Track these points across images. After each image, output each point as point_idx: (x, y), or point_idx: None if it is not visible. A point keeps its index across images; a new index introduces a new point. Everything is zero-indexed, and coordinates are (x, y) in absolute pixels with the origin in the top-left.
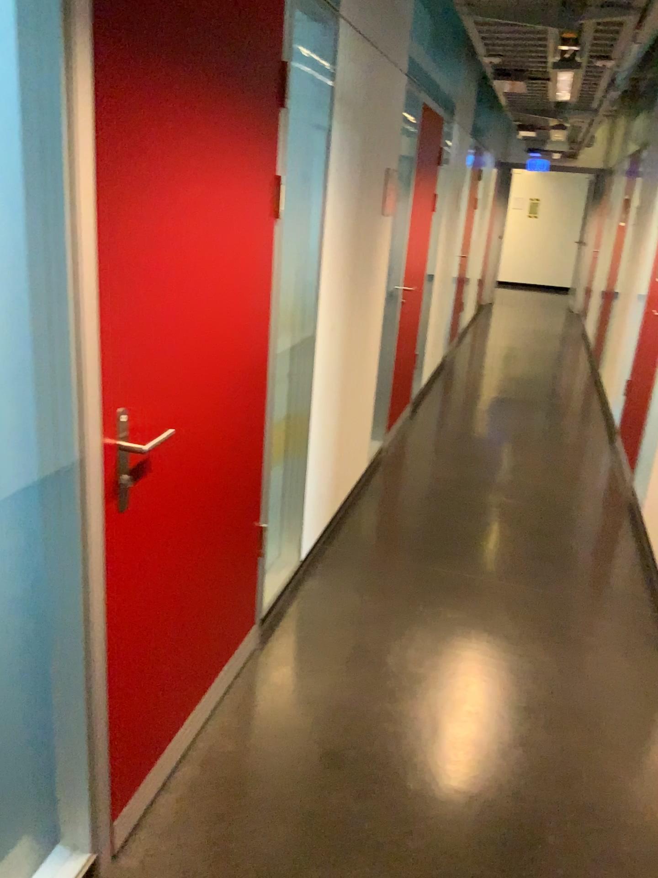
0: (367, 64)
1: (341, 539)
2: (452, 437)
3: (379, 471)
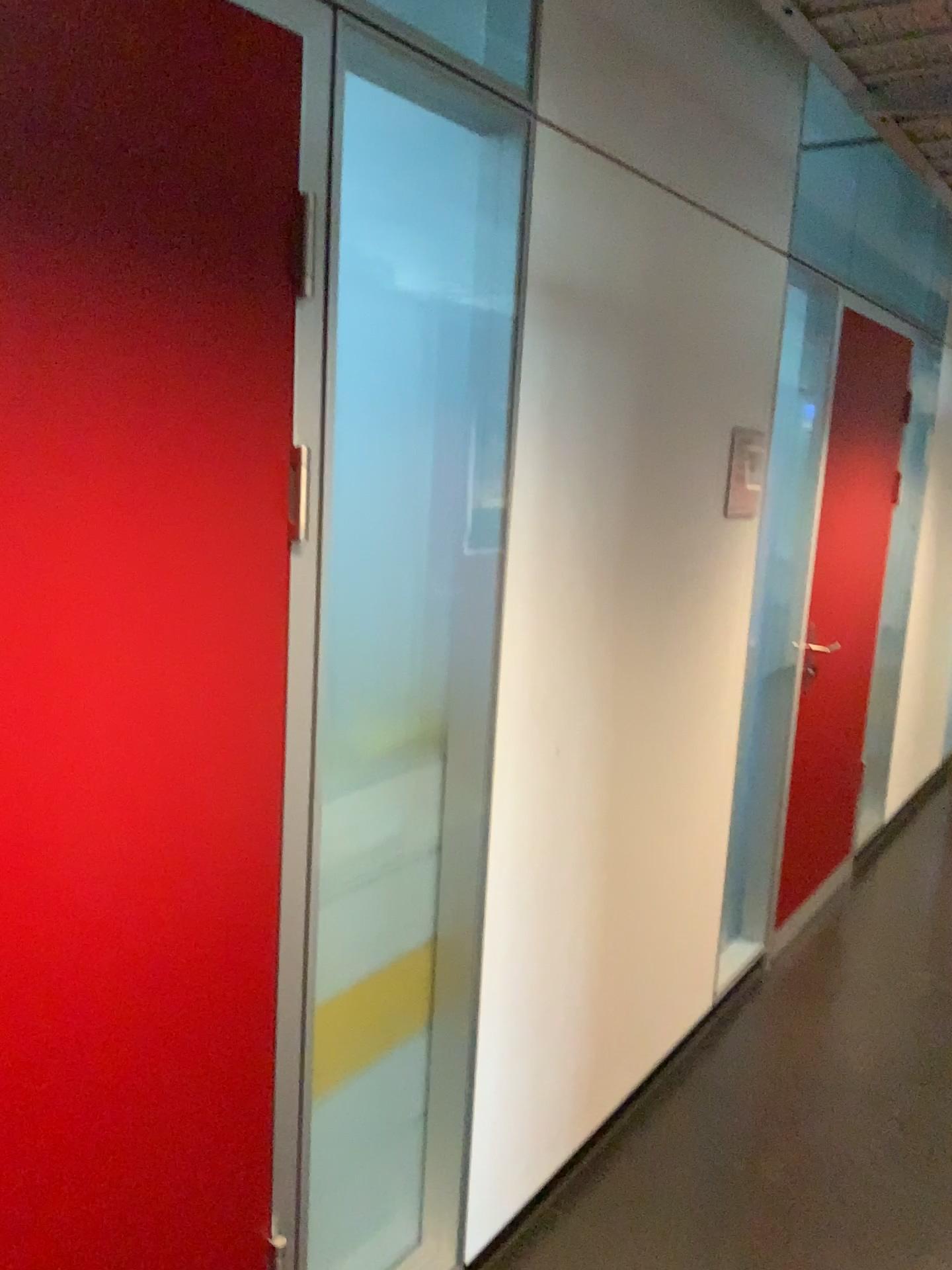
0: (655, 227)
1: (597, 1196)
2: (922, 944)
3: (741, 1014)
